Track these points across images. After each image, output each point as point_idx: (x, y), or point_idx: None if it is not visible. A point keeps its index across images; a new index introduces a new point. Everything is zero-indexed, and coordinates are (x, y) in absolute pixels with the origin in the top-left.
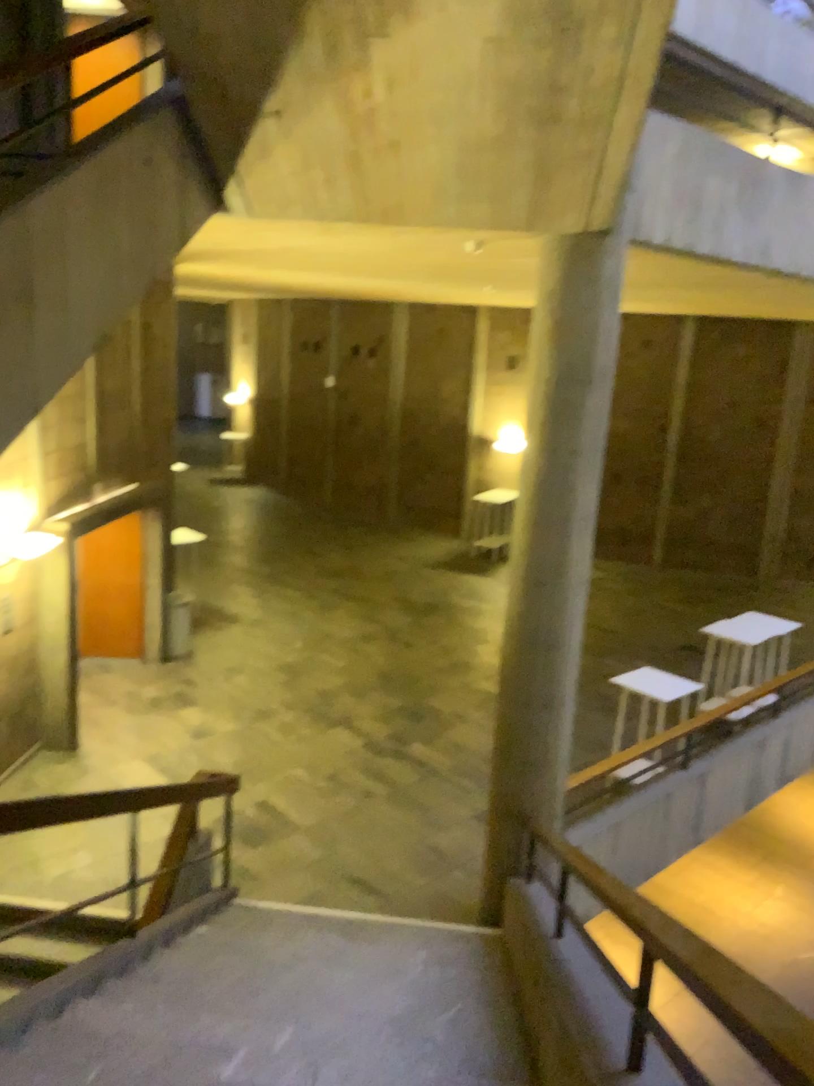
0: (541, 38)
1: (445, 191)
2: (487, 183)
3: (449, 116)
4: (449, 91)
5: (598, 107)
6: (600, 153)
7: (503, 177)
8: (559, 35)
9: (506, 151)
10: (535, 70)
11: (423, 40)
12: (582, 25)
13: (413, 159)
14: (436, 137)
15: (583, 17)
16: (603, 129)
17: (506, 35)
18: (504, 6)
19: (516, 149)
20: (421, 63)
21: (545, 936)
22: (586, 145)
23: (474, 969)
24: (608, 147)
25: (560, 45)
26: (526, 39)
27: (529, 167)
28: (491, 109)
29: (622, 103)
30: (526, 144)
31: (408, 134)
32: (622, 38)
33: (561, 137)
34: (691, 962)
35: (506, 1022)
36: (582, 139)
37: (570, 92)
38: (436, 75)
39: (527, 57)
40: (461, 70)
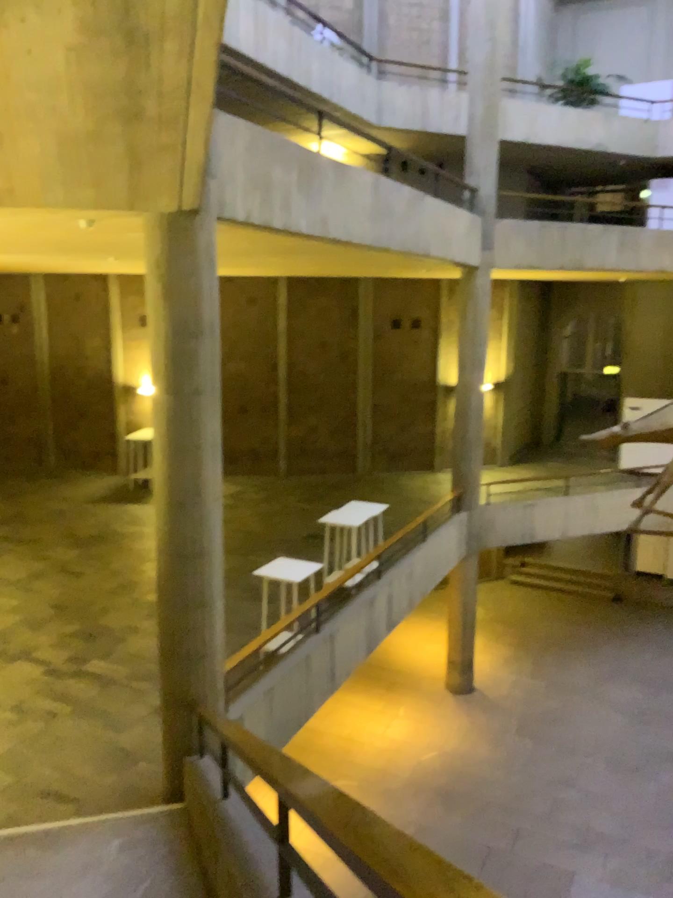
0: (115, 49)
1: (51, 177)
2: (88, 170)
3: (43, 112)
4: (40, 90)
5: (172, 108)
6: (180, 146)
7: (101, 165)
8: (130, 47)
9: (100, 143)
10: (114, 75)
11: (8, 45)
12: (148, 40)
13: (16, 149)
14: (34, 130)
15: (148, 33)
16: (179, 126)
17: (84, 44)
18: (77, 20)
19: (108, 141)
20: (10, 65)
21: (212, 800)
22: (168, 139)
23: (160, 844)
24: (186, 141)
25: (132, 56)
26: (102, 49)
27: (122, 157)
28: (80, 107)
29: (192, 105)
30: (116, 138)
31: (7, 127)
32: (183, 53)
33: (145, 132)
34: (305, 796)
35: (189, 883)
36: (163, 134)
37: (147, 95)
38: (25, 76)
39: (106, 64)
40: (48, 73)
